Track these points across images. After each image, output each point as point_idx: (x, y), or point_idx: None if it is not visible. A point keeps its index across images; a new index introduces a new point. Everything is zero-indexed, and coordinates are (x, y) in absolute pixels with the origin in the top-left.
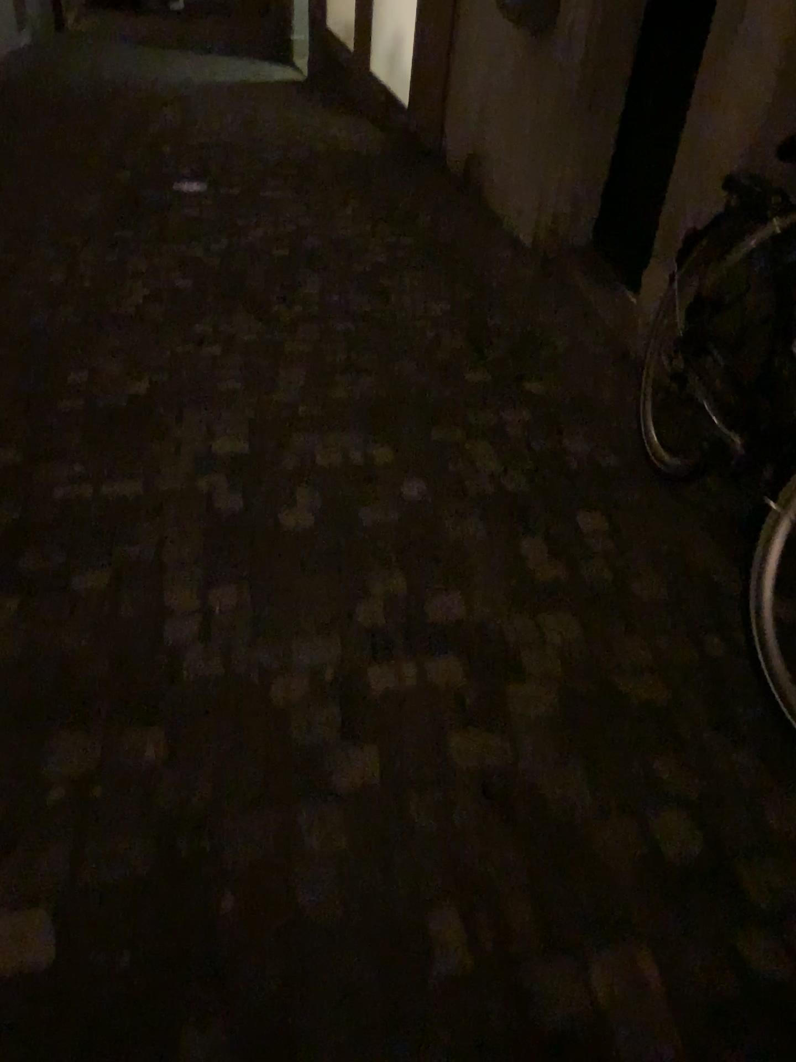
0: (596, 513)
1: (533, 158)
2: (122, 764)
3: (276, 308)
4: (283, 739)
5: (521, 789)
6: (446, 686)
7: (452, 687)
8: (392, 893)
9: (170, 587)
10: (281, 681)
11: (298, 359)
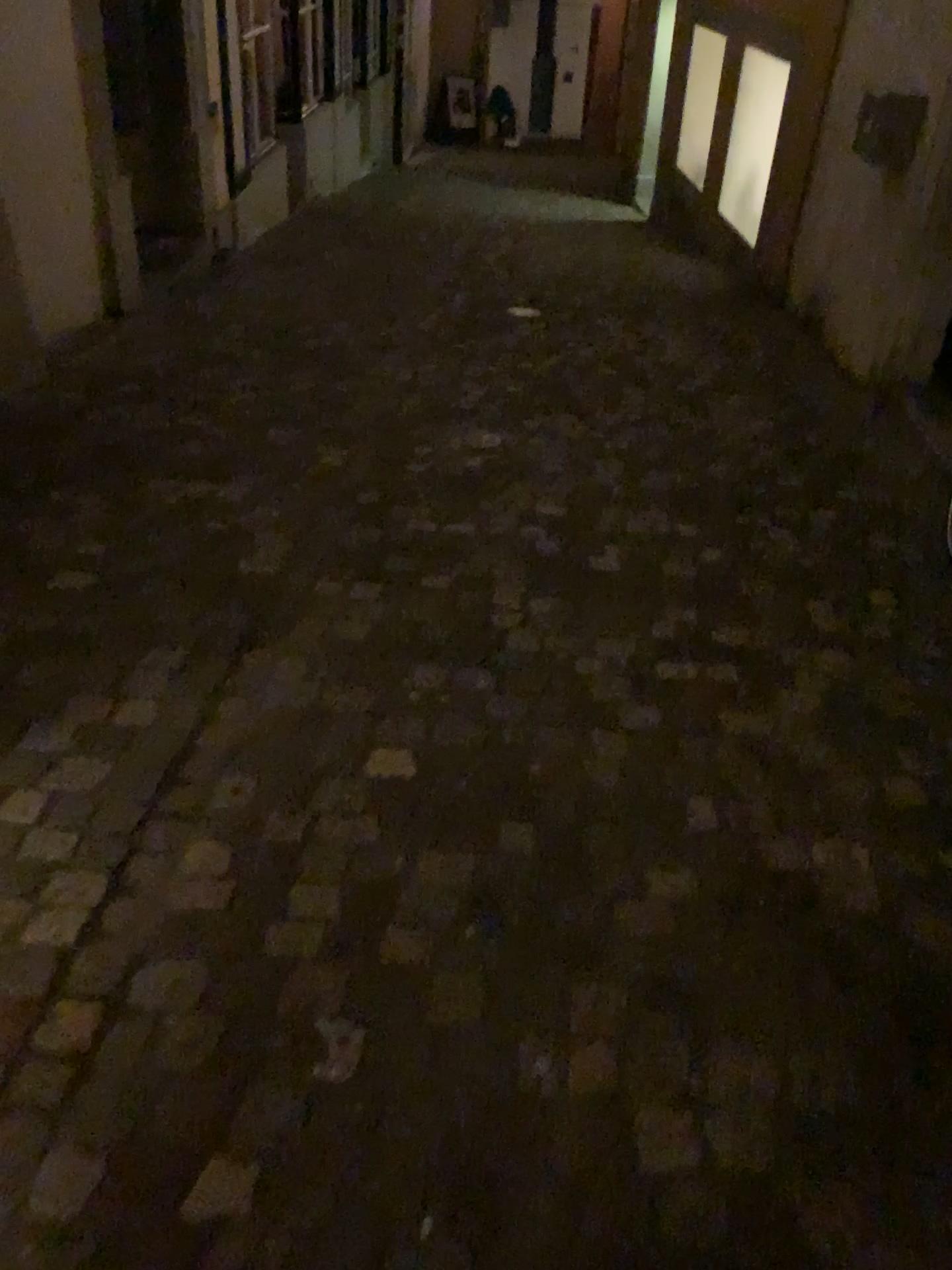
0: (885, 593)
1: (876, 294)
2: (461, 687)
3: (601, 413)
4: (585, 692)
5: (776, 747)
6: (724, 681)
7: (729, 683)
8: (662, 784)
9: (500, 591)
10: (587, 658)
11: (618, 453)
